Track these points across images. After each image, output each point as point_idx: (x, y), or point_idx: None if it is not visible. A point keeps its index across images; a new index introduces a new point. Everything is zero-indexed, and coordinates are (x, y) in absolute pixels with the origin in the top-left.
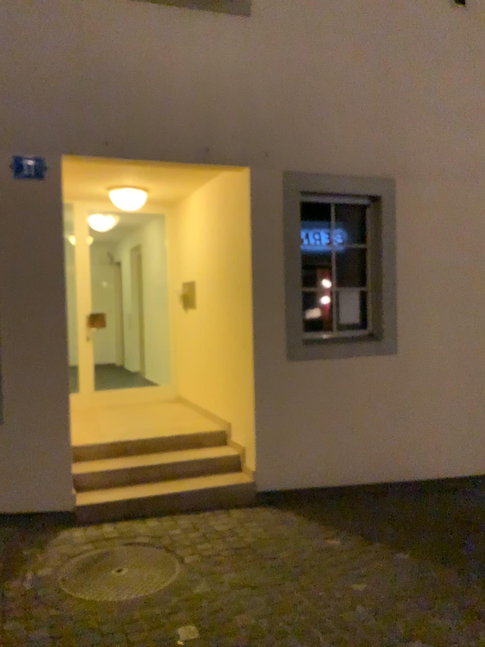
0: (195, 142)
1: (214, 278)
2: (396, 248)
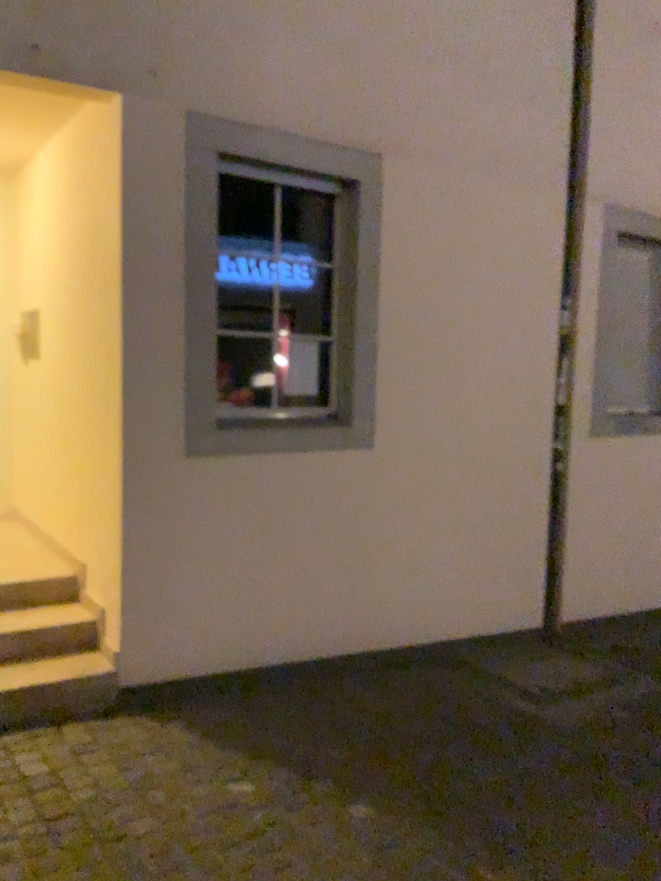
0: (12, 32)
1: (64, 304)
2: (378, 273)
